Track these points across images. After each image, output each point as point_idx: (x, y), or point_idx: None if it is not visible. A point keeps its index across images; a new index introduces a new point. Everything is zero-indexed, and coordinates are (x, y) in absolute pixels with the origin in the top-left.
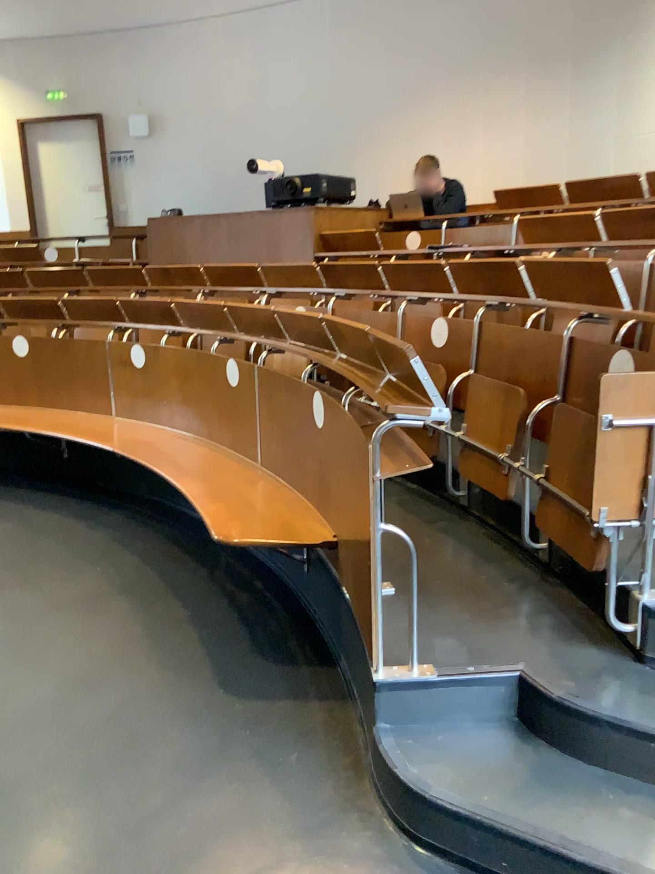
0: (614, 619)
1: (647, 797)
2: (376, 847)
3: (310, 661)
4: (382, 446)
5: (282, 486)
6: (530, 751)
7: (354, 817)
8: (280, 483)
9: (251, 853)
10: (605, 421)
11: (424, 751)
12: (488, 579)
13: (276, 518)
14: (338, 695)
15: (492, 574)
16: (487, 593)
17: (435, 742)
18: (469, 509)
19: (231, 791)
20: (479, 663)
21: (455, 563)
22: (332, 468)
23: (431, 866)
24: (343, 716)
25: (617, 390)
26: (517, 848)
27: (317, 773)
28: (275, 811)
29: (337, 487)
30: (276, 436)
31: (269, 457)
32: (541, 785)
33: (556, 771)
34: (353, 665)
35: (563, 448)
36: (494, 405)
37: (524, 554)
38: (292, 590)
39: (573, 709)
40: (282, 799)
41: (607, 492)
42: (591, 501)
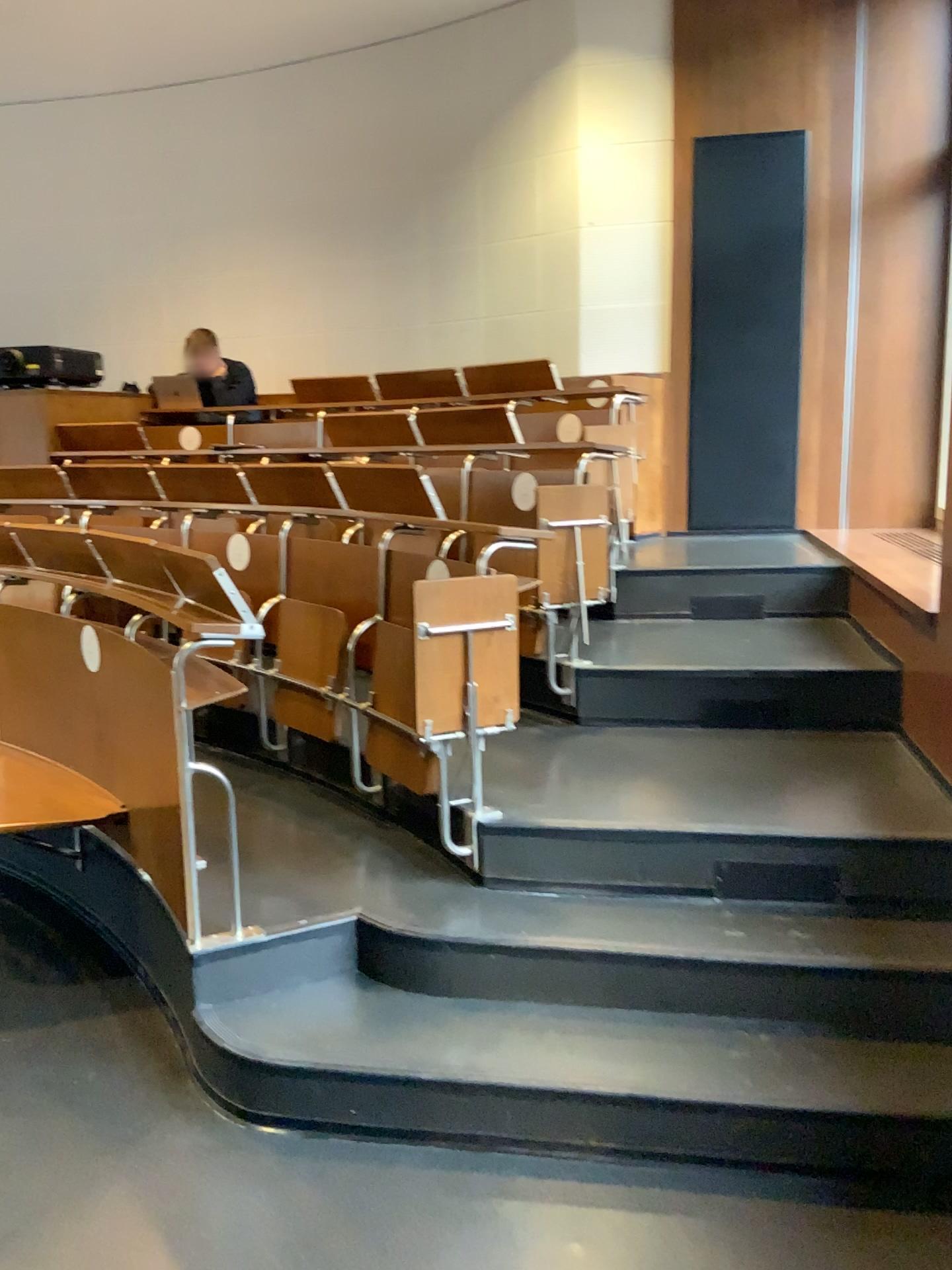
0: (452, 847)
1: (491, 1011)
2: (208, 1136)
3: (98, 971)
4: (184, 674)
5: (40, 758)
6: (373, 996)
7: (179, 1115)
8: (36, 755)
9: (51, 1178)
10: (422, 629)
11: (256, 1018)
12: (316, 835)
13: (40, 794)
14: (142, 1000)
15: (321, 830)
16: (316, 849)
17: (268, 1009)
18: (289, 765)
19: (13, 1126)
20: (312, 914)
21: (277, 824)
22: (116, 718)
23: (273, 1139)
24: (151, 1019)
25: (432, 596)
26: (364, 1085)
27: (126, 1084)
28: (76, 1131)
29: (124, 740)
30: (28, 694)
31: (16, 725)
32: (385, 1022)
33: (401, 1008)
34: (158, 965)
35: (388, 673)
36: (309, 633)
37: (357, 804)
38: (60, 899)
39: (414, 939)
40: (84, 1118)
41: (430, 703)
42: (417, 717)
